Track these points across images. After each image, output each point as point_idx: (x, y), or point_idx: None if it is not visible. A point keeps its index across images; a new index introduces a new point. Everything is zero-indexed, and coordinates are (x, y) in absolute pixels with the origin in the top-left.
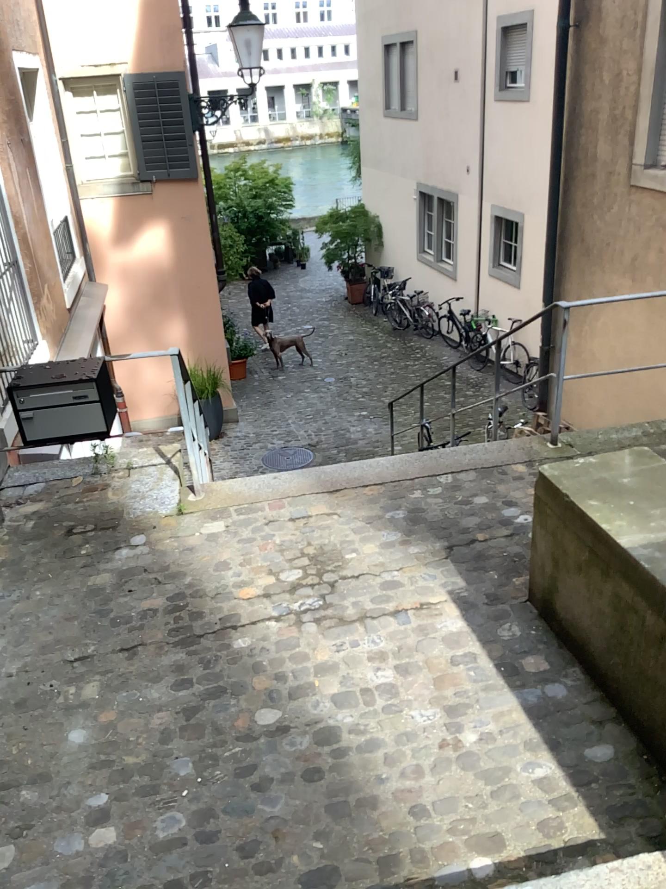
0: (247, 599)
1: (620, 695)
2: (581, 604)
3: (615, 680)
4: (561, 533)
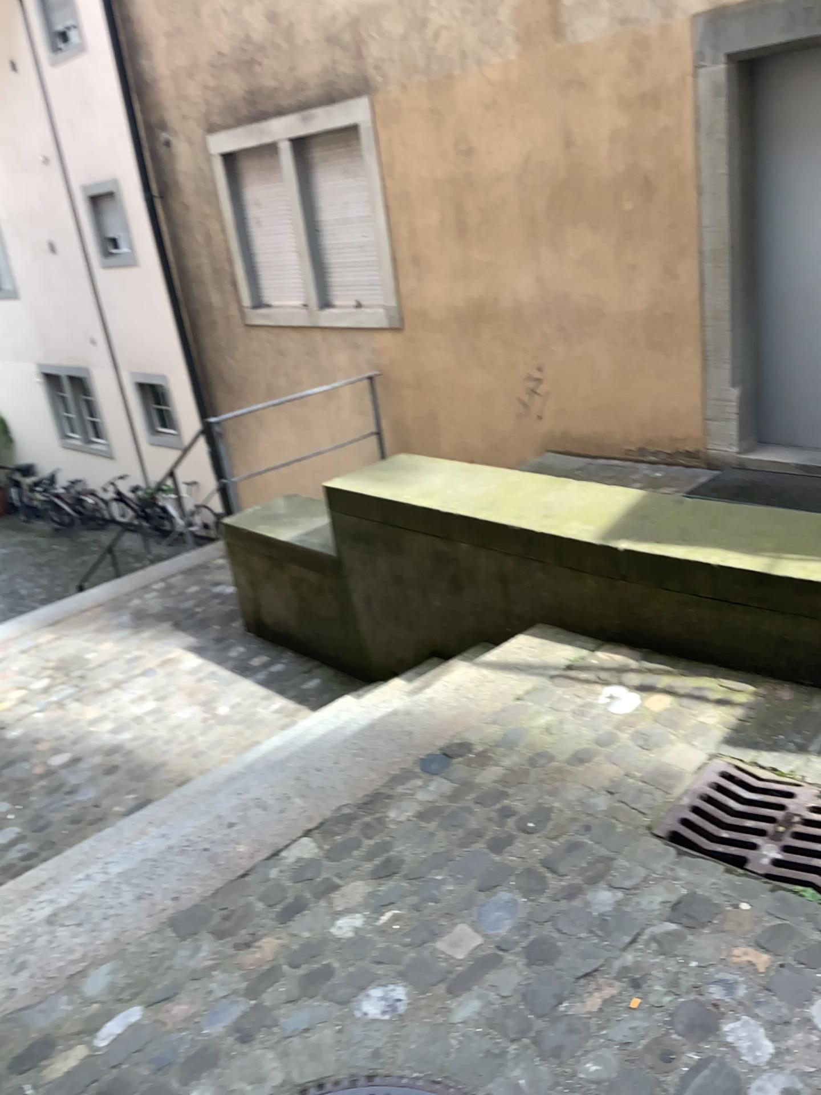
0: (6, 706)
1: (315, 648)
2: (275, 602)
3: (310, 639)
4: (248, 559)
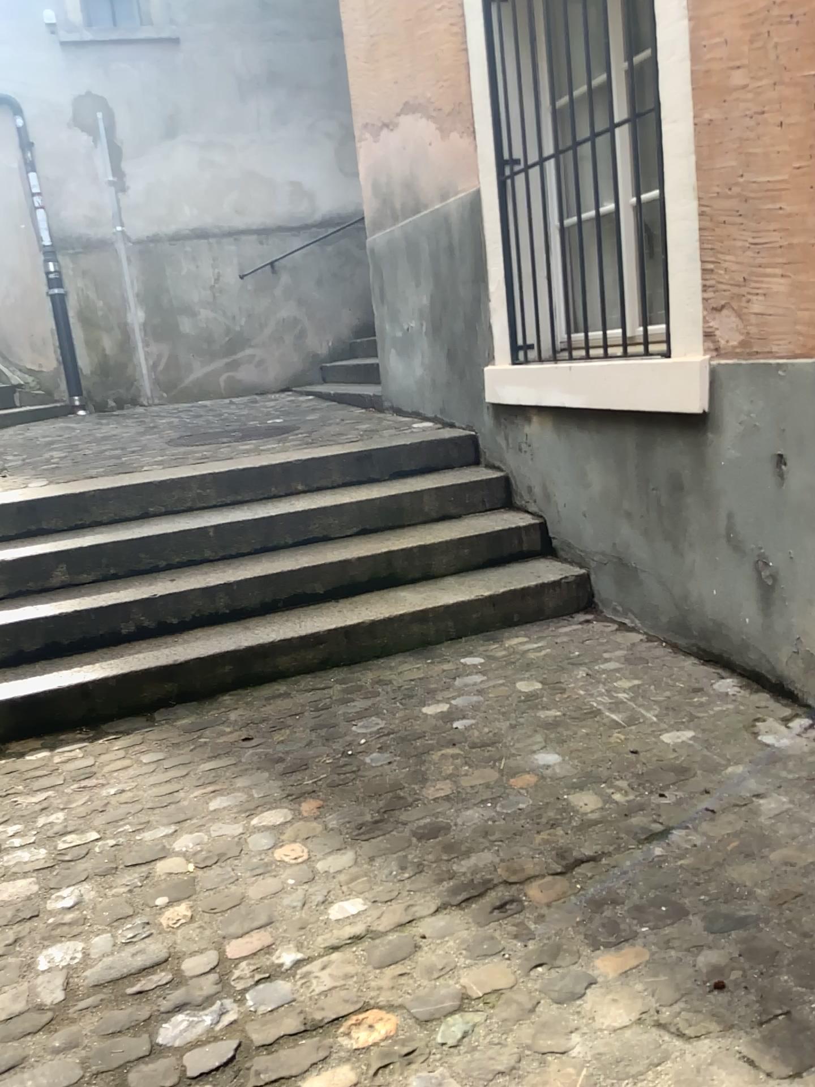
0: (363, 1002)
1: None
2: None
3: None
4: None
